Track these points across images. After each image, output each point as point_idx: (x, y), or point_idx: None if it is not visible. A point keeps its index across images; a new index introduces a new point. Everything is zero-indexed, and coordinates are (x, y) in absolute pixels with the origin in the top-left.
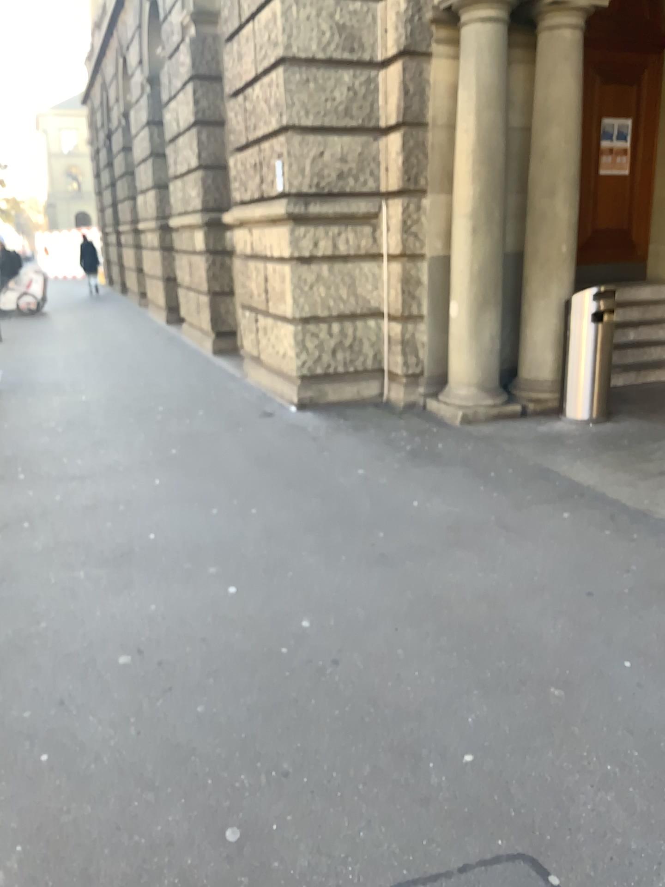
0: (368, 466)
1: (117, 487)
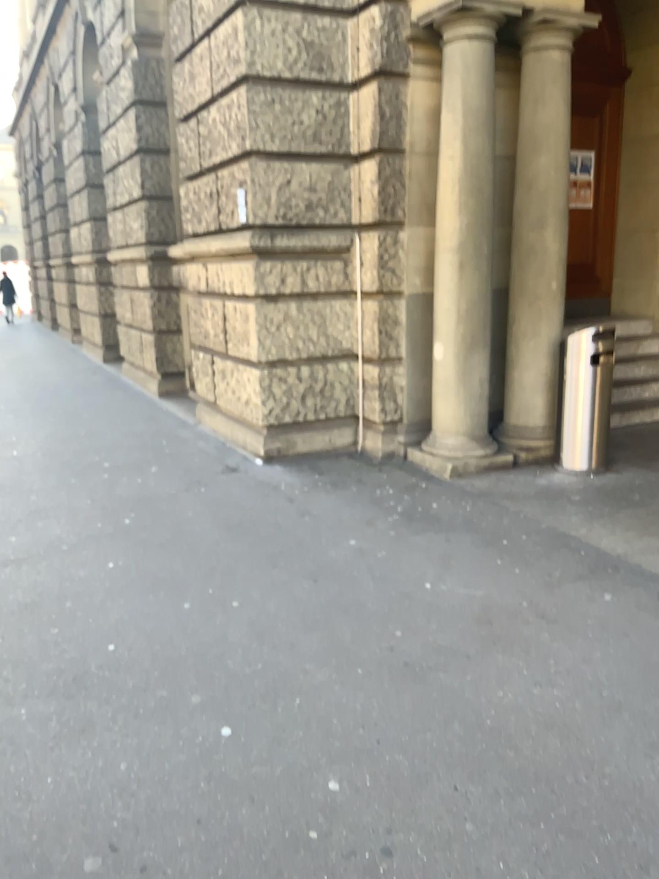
0: (355, 530)
1: (61, 567)
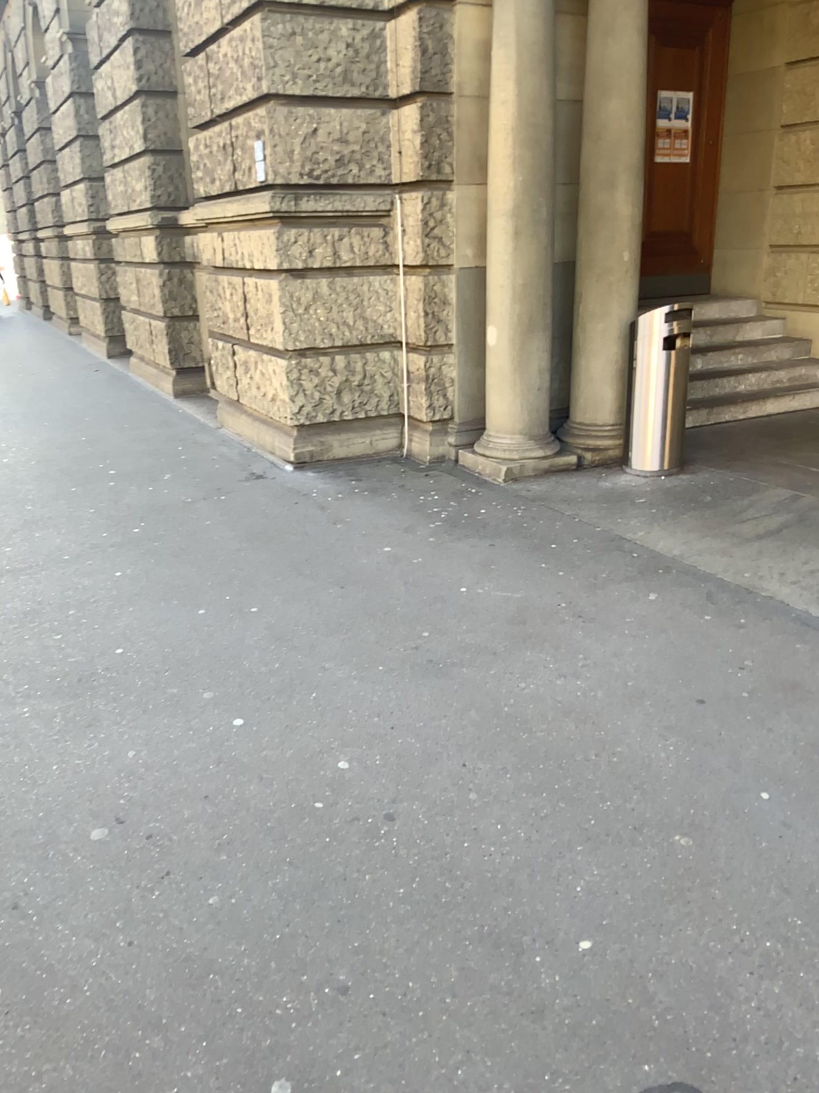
0: (391, 541)
1: (62, 582)
